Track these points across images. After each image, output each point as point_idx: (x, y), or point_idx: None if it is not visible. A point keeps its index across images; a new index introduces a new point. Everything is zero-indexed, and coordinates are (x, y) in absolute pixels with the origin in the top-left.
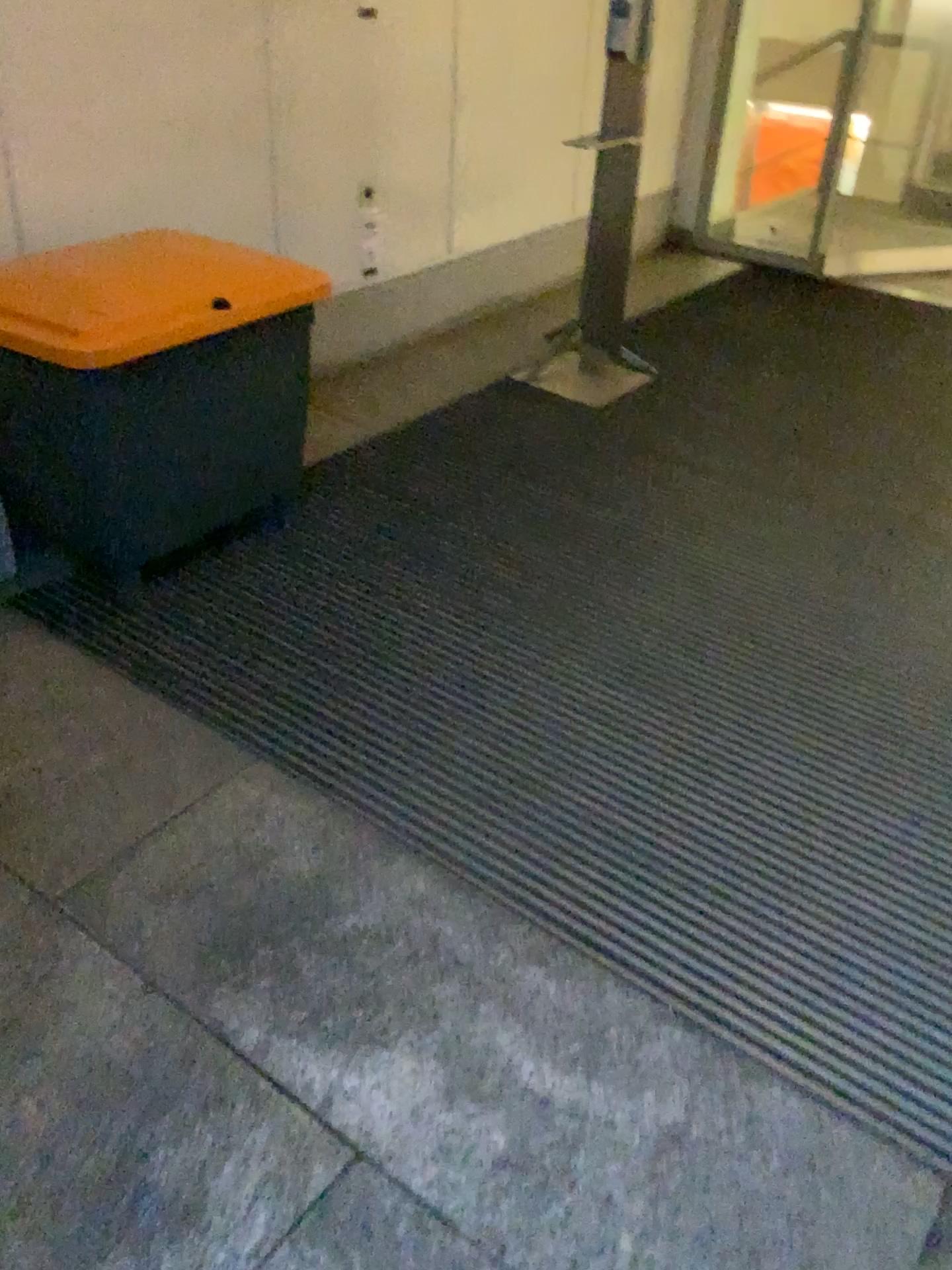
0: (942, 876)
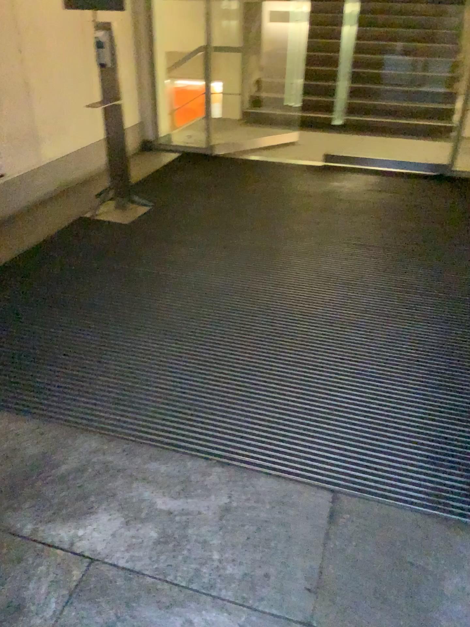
0: (311, 381)
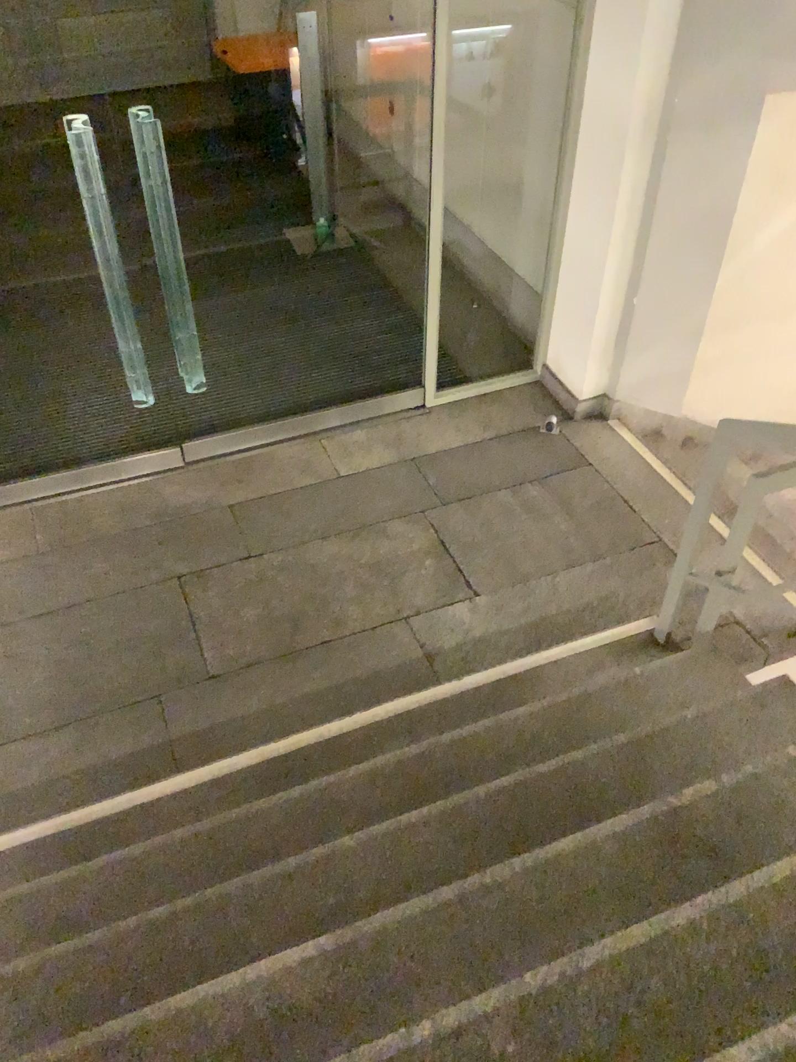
0: None
